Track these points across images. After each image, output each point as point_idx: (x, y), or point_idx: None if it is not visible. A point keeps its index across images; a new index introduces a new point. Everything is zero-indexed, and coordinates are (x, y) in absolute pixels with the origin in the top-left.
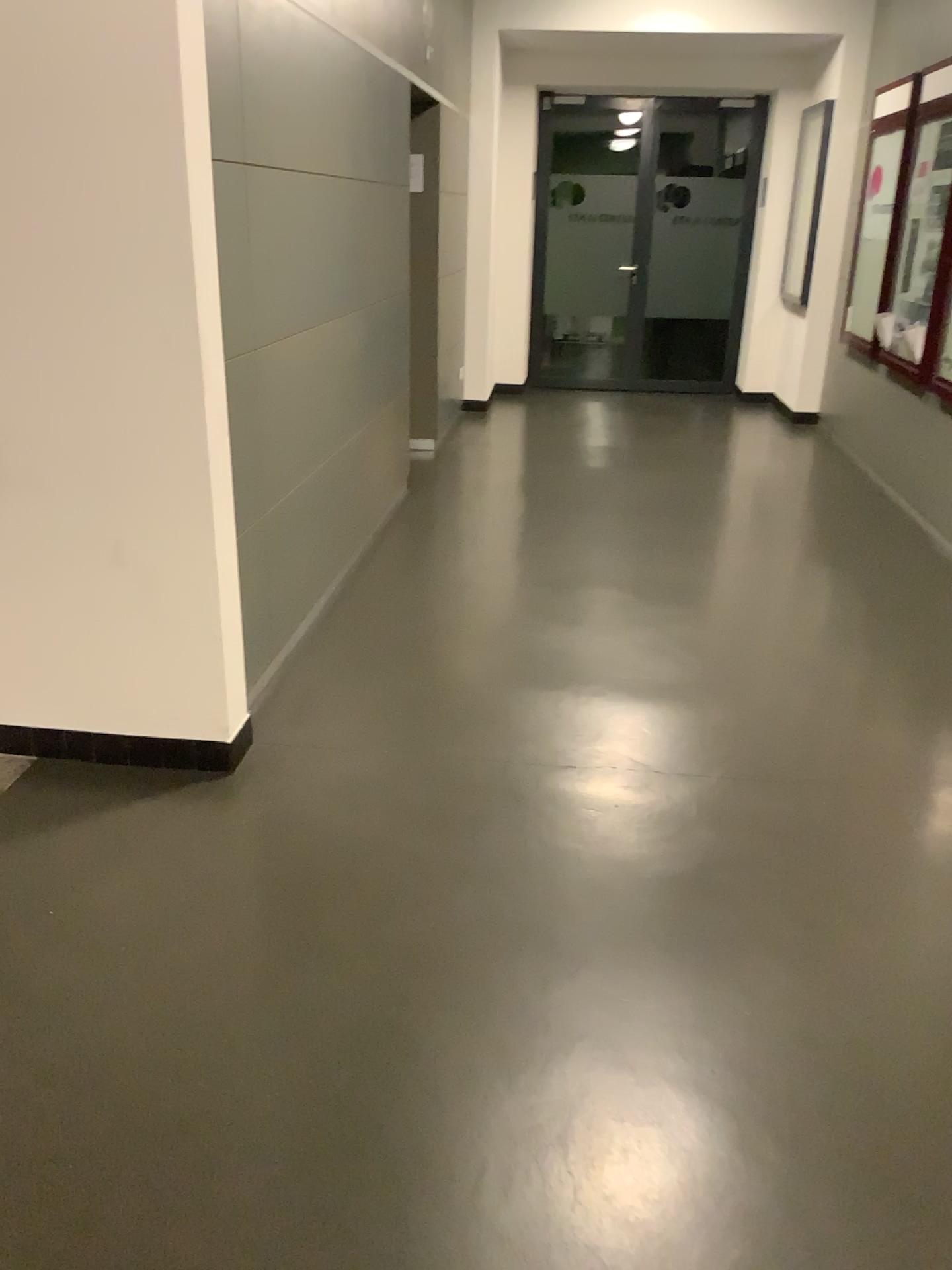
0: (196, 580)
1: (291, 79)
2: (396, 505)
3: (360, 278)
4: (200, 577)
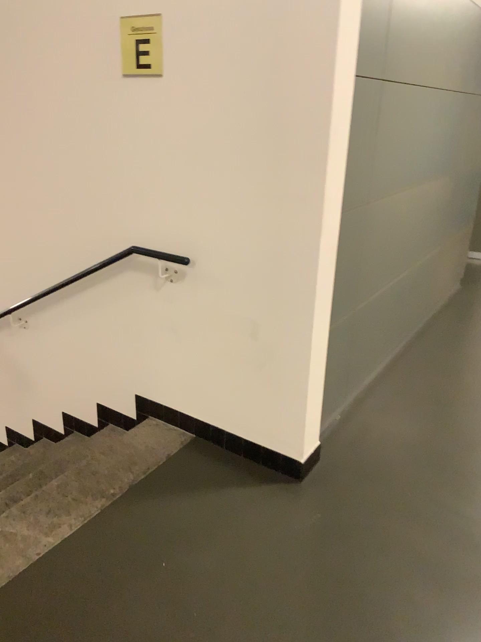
0: (297, 356)
1: (423, 23)
2: (449, 296)
3: (450, 156)
4: (299, 355)
